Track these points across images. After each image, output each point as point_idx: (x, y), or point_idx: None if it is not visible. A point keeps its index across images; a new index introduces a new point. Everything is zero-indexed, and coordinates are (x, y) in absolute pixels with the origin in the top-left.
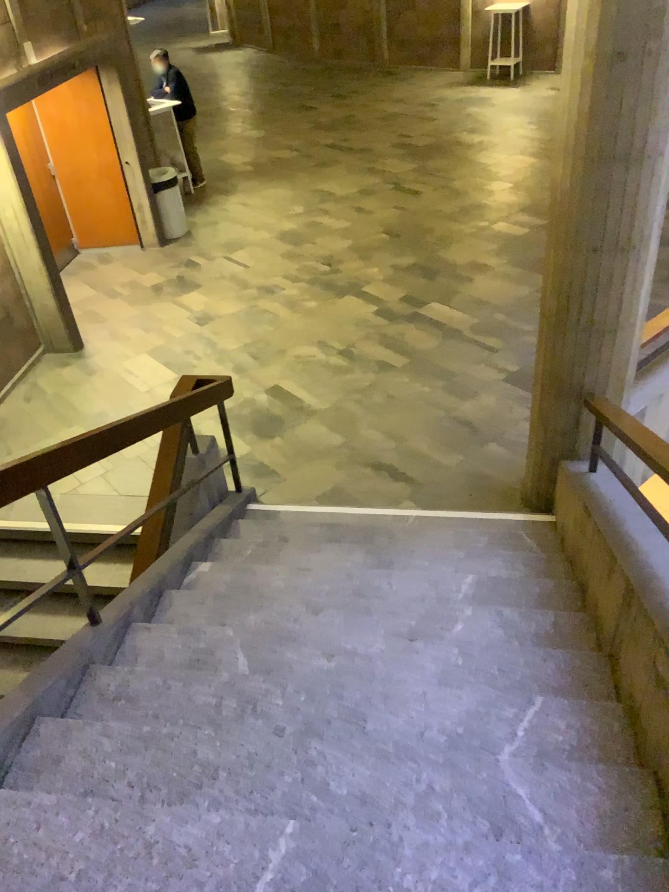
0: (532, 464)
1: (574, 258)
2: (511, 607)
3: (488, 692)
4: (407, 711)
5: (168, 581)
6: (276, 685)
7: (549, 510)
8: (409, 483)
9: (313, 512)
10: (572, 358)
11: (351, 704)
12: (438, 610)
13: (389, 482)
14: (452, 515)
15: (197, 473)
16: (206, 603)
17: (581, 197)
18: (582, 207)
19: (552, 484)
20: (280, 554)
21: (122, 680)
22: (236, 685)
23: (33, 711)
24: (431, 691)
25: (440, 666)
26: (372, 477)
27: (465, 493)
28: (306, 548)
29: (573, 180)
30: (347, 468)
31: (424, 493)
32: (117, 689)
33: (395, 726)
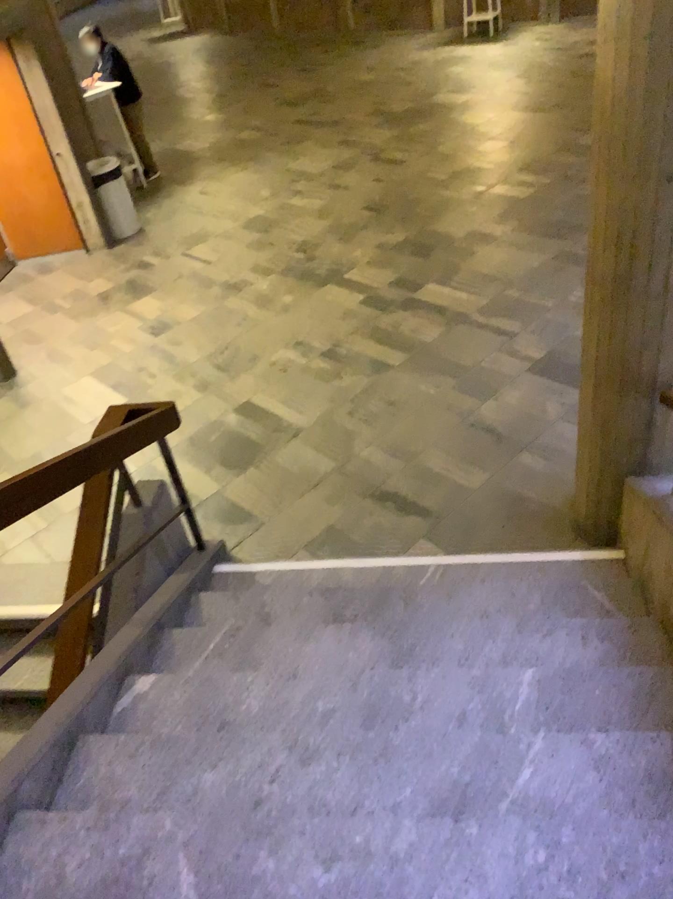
0: (587, 485)
1: (637, 195)
2: (600, 726)
3: None
4: None
5: (87, 718)
6: None
7: (611, 543)
8: (422, 518)
9: (300, 572)
10: (638, 338)
11: None
12: (490, 742)
13: (397, 519)
14: (484, 560)
15: (144, 533)
16: (139, 757)
17: (645, 98)
18: (647, 115)
19: (616, 510)
20: (253, 649)
21: None
22: None
23: None
24: None
25: (512, 878)
26: (374, 515)
27: (497, 524)
28: (290, 635)
29: (632, 73)
30: (341, 506)
31: (444, 530)
32: None
33: None
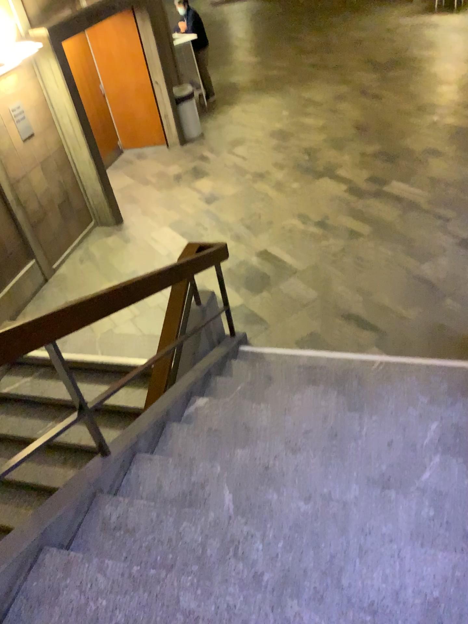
0: None
1: None
2: None
3: (464, 553)
4: (383, 569)
5: (171, 414)
6: (257, 527)
7: None
8: (374, 331)
9: (294, 354)
10: None
11: (328, 555)
12: (407, 454)
13: (357, 330)
14: (413, 360)
15: (201, 321)
16: (200, 437)
17: None
18: None
19: None
20: (265, 392)
21: (122, 512)
22: (220, 524)
23: (39, 543)
24: (406, 547)
25: (414, 518)
26: (343, 326)
27: (423, 340)
28: (287, 387)
29: None
30: (322, 318)
31: (388, 340)
32: (116, 521)
33: (372, 587)
